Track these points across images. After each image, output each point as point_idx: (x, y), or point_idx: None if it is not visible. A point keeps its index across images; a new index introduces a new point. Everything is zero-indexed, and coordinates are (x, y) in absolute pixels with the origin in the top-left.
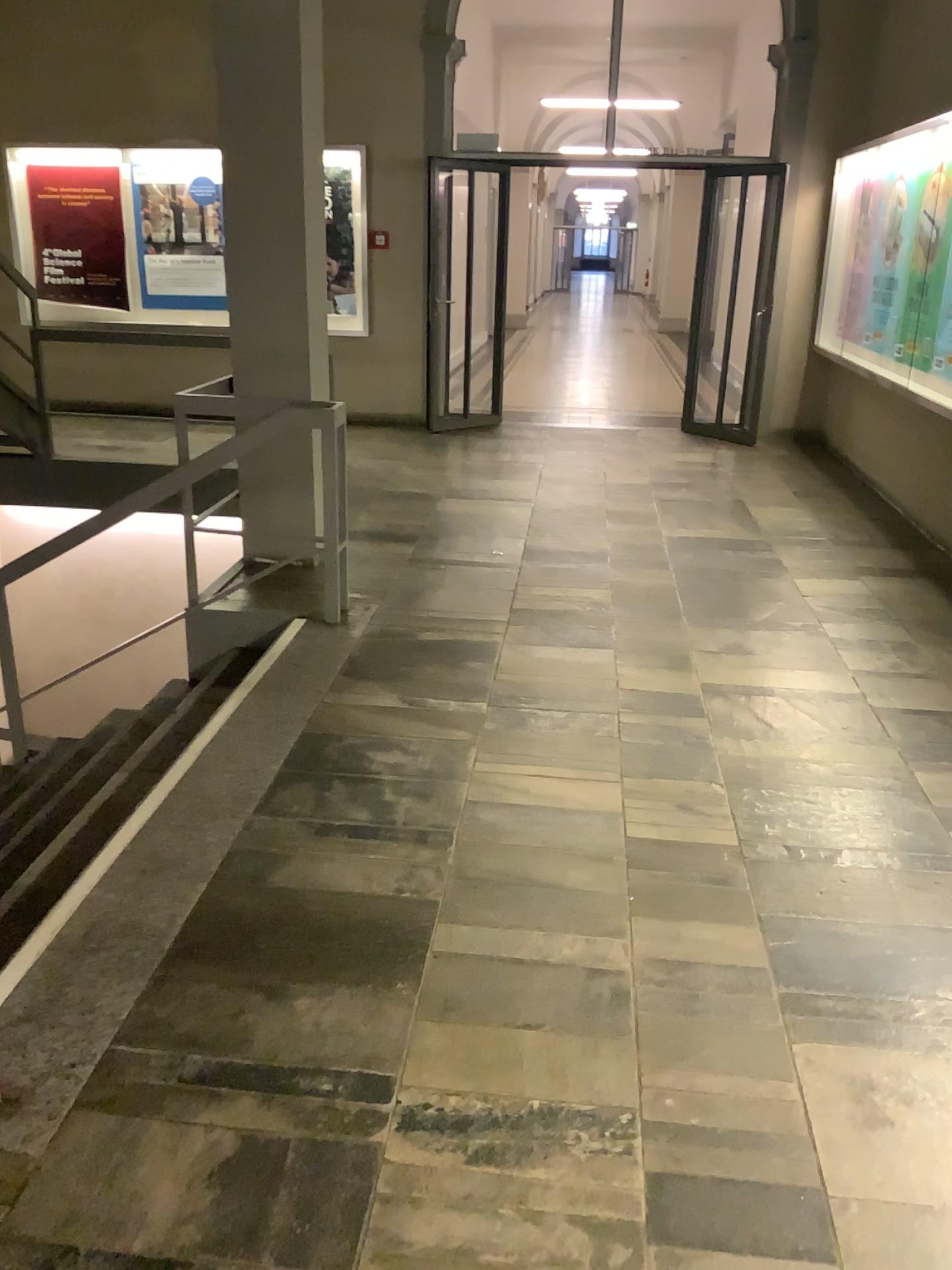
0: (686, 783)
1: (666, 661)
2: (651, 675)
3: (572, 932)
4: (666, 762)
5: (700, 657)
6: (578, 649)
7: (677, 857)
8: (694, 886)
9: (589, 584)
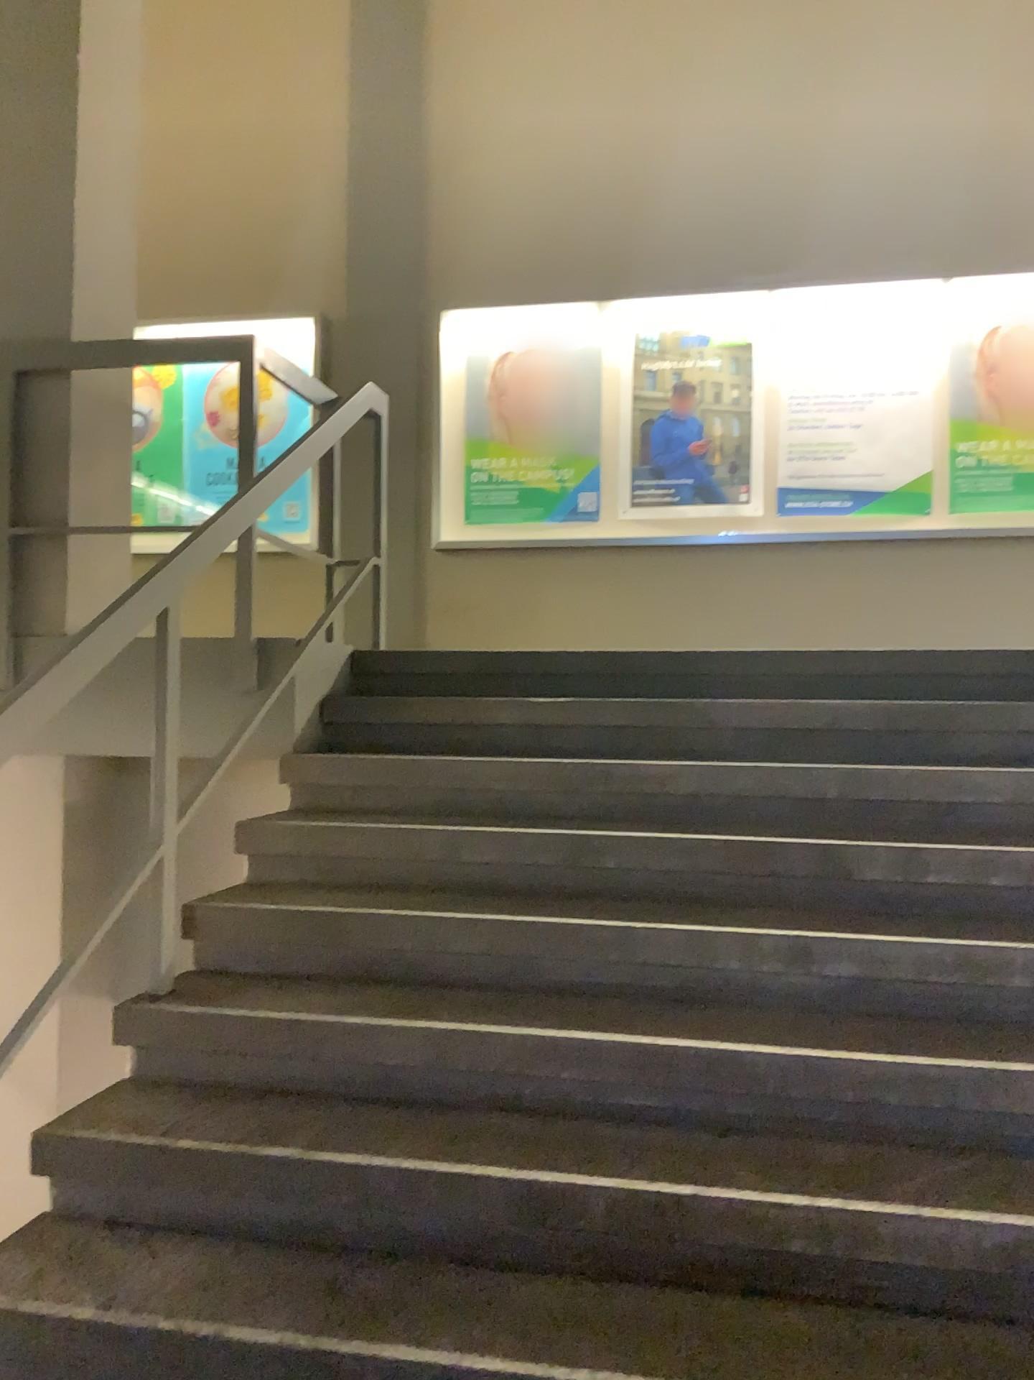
0: None
1: None
2: None
3: None
4: None
5: None
6: None
7: None
8: None
9: None
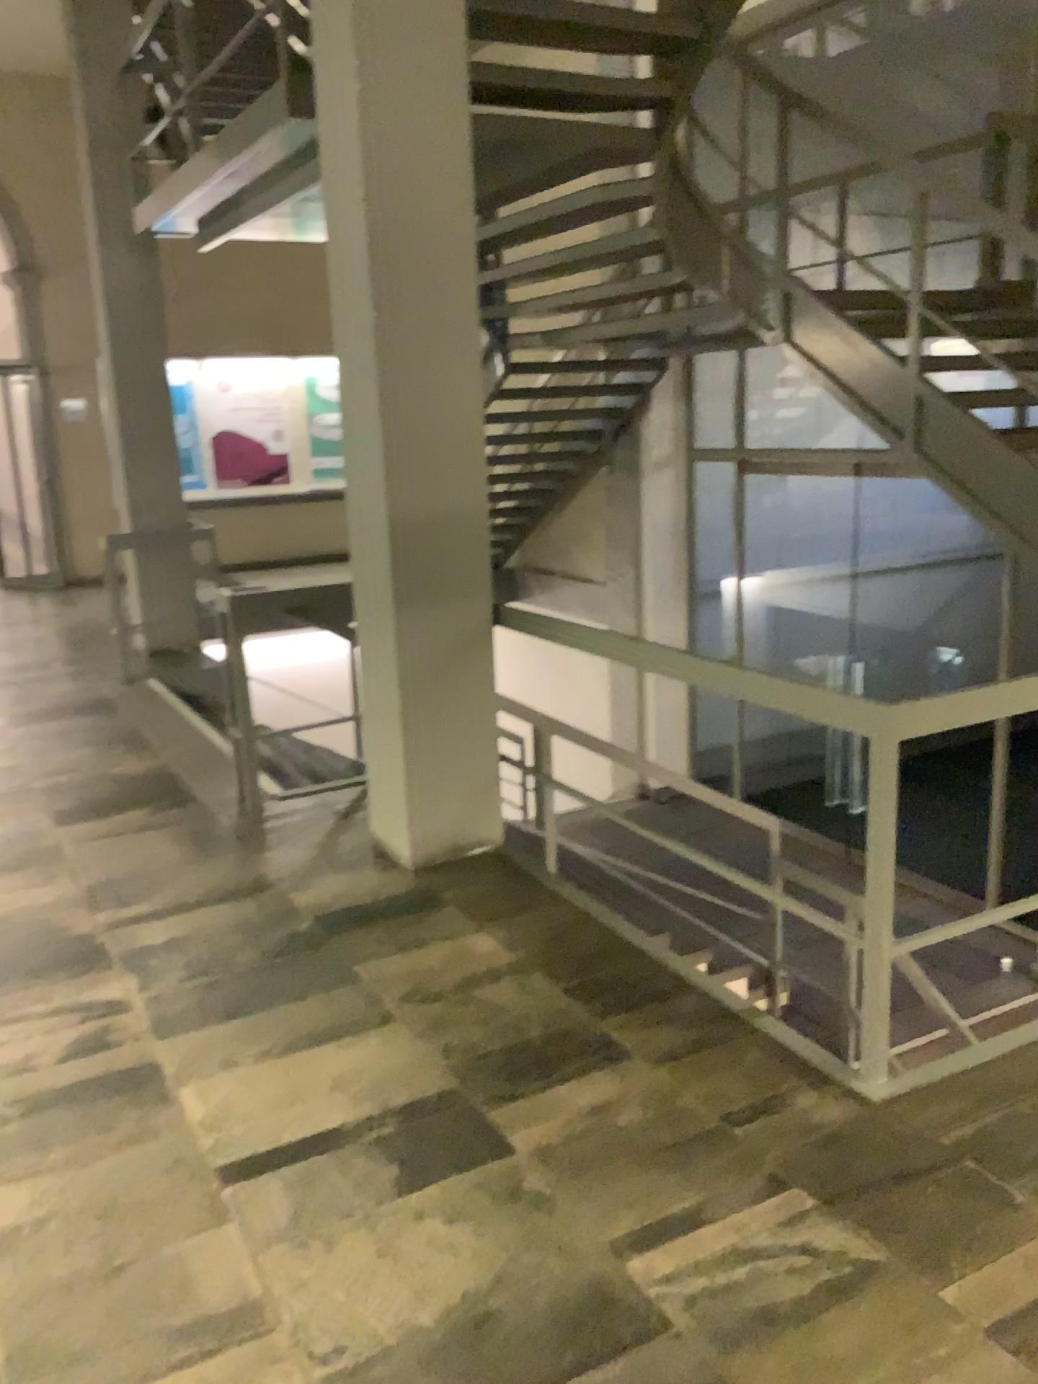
0: None
1: None
2: None
3: None
4: None
5: None
6: None
7: None
8: None
9: None
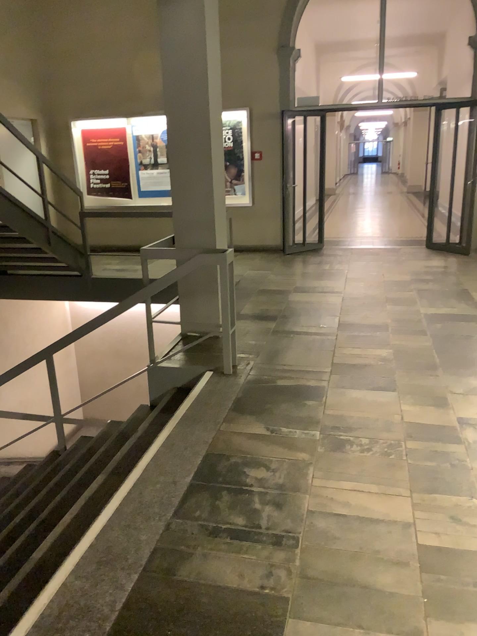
0: (454, 497)
1: (430, 400)
2: (422, 411)
3: (384, 632)
4: (438, 479)
5: (452, 398)
6: (375, 393)
7: (454, 563)
8: (470, 590)
9: (378, 347)
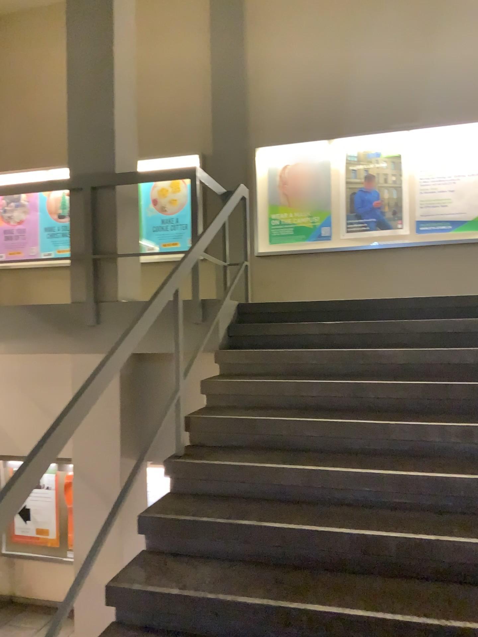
0: None
1: None
2: None
3: None
4: None
5: None
6: None
7: None
8: None
9: None
